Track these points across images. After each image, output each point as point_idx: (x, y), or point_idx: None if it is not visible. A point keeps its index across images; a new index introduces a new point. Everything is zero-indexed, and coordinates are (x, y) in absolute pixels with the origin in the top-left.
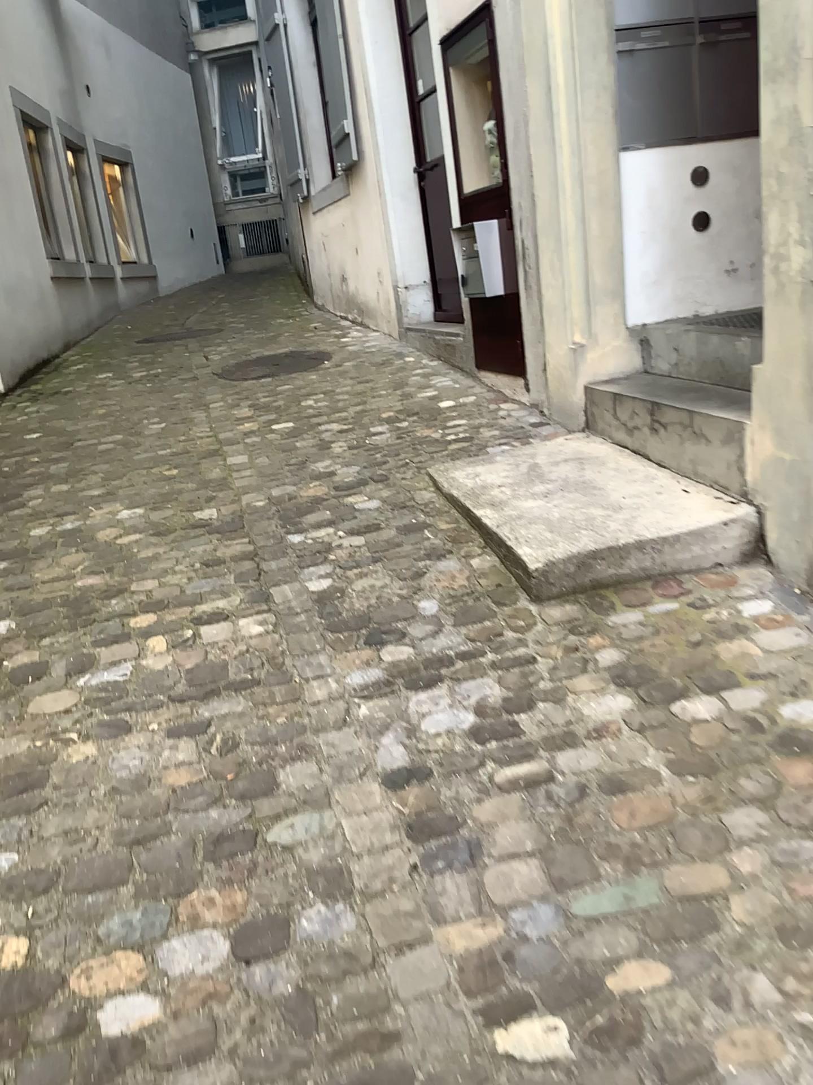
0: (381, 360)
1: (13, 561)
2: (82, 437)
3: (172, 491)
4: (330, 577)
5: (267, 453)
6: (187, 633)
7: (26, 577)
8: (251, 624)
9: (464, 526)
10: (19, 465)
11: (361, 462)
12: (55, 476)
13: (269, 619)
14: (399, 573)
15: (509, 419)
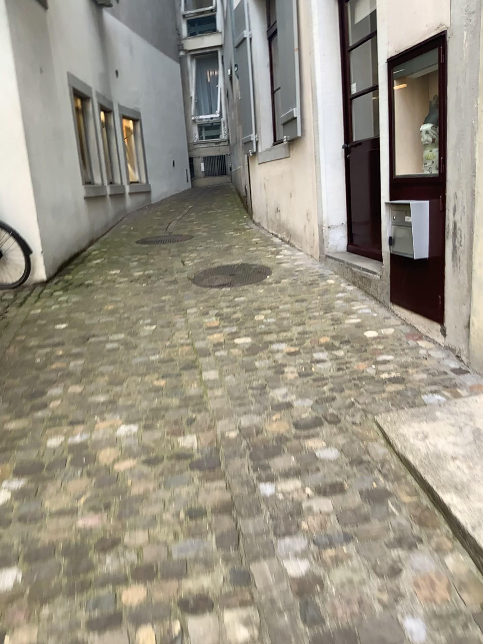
0: (309, 279)
1: (29, 480)
2: (95, 333)
3: (161, 409)
4: (309, 560)
5: (234, 372)
6: (177, 628)
7: (37, 505)
8: (238, 626)
9: (427, 507)
10: (48, 356)
11: (314, 398)
12: (72, 374)
13: (255, 621)
14: (375, 568)
15: (432, 364)
